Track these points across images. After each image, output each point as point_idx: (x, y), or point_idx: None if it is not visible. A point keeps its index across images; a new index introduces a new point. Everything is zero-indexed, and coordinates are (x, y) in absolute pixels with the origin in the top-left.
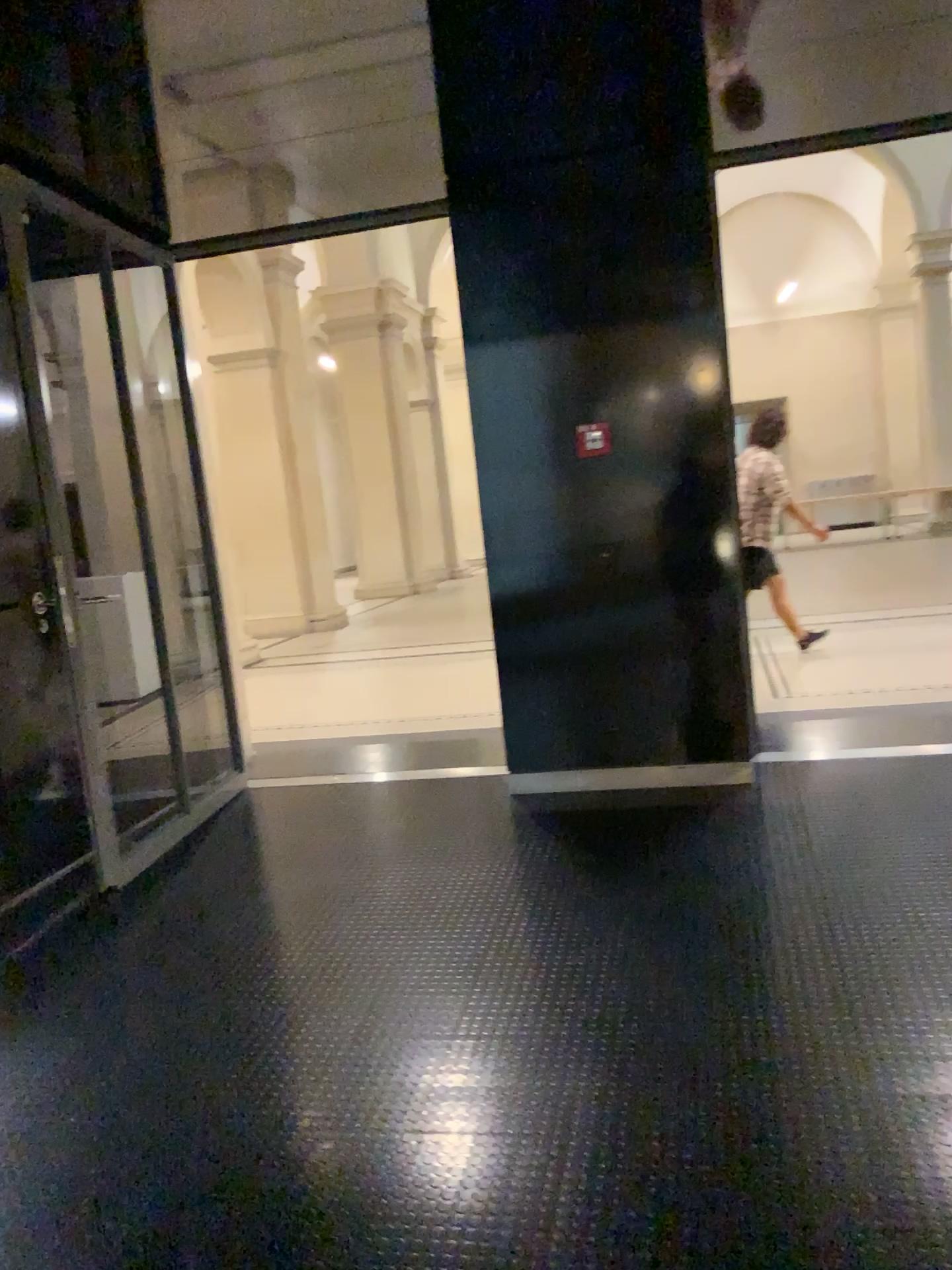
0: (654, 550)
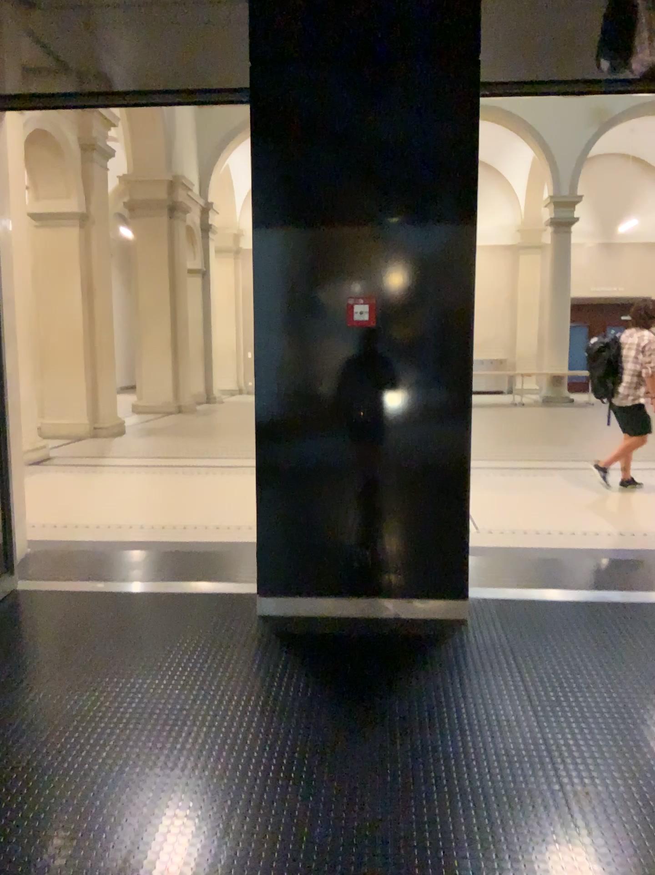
0: (403, 415)
